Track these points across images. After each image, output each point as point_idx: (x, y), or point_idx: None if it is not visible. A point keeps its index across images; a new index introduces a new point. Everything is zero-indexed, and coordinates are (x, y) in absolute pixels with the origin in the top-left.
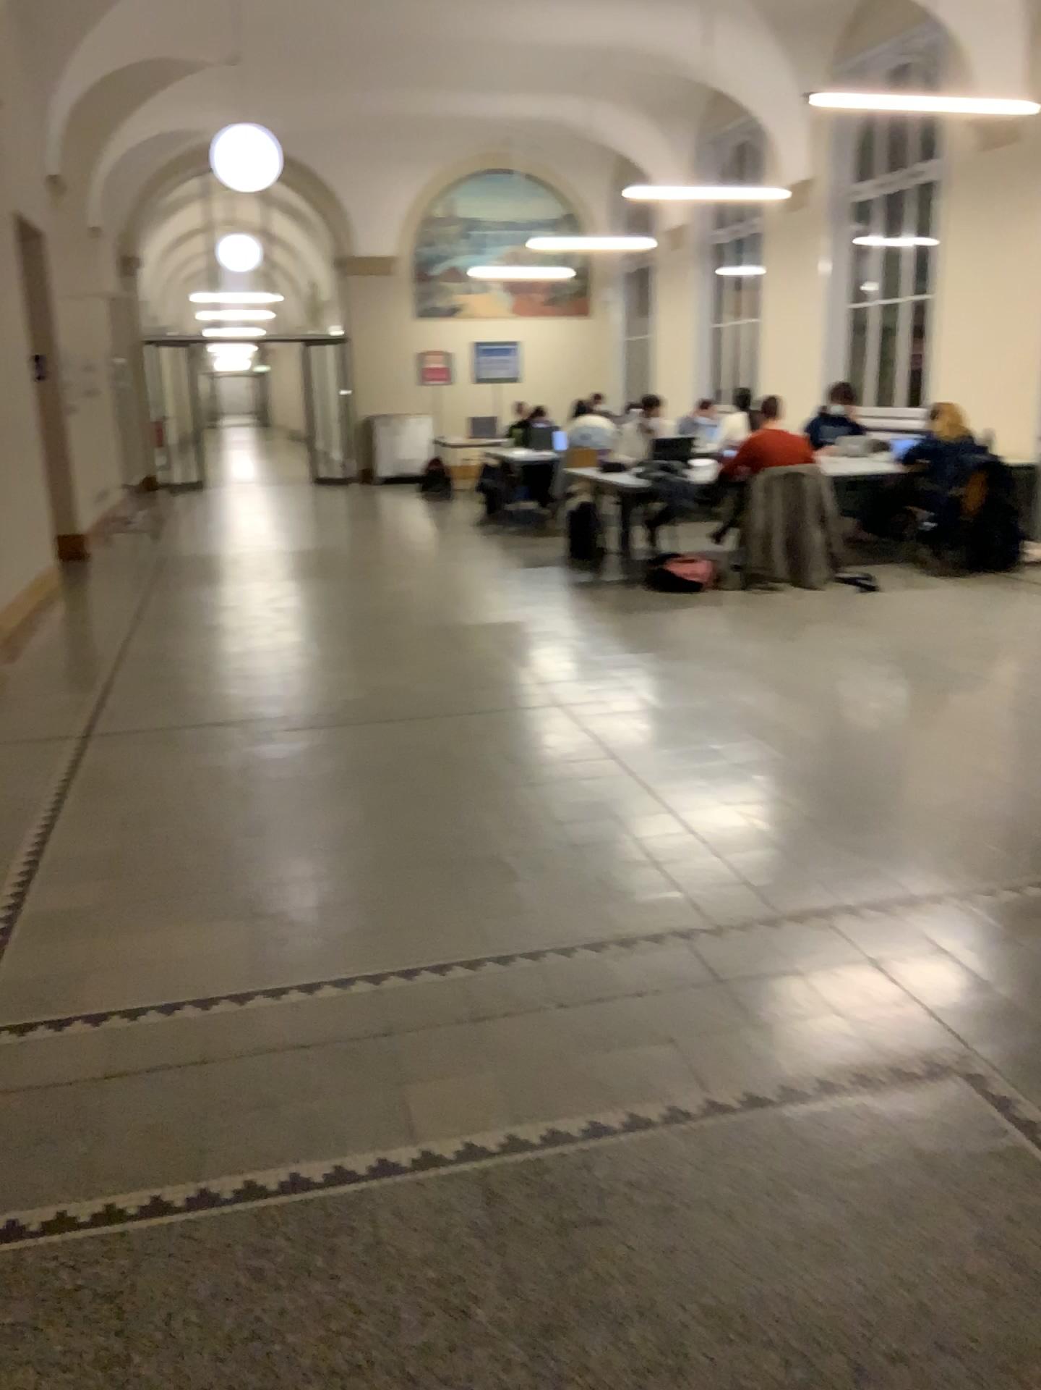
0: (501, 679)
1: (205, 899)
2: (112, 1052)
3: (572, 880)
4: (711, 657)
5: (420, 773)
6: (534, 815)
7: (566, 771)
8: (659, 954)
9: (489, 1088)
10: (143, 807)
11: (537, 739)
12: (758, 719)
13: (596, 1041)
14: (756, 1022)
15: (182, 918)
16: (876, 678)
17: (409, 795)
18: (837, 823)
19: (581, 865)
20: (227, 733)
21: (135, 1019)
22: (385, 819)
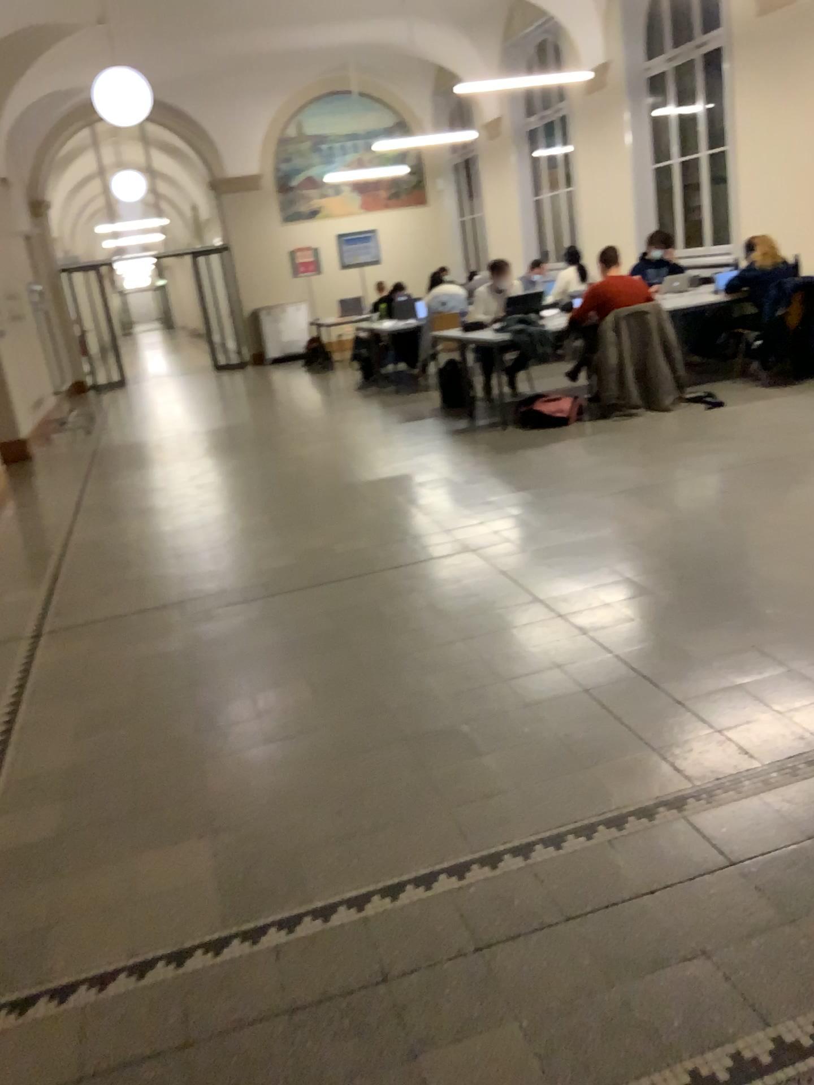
0: (412, 531)
1: (164, 816)
2: (78, 1048)
3: (536, 747)
4: (596, 486)
5: (357, 638)
6: (477, 674)
7: (496, 618)
8: (653, 833)
9: (519, 1056)
10: (95, 709)
11: (460, 588)
12: (660, 543)
13: (621, 966)
14: (791, 918)
15: (143, 845)
16: (752, 488)
17: (351, 665)
18: (777, 647)
19: (538, 727)
20: (168, 617)
21: (101, 994)
22: (332, 695)
